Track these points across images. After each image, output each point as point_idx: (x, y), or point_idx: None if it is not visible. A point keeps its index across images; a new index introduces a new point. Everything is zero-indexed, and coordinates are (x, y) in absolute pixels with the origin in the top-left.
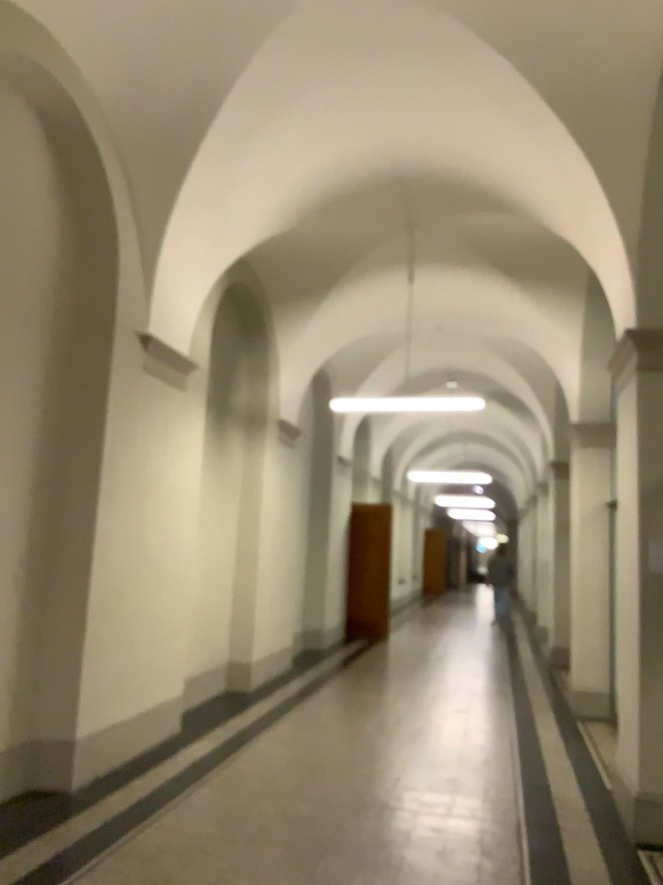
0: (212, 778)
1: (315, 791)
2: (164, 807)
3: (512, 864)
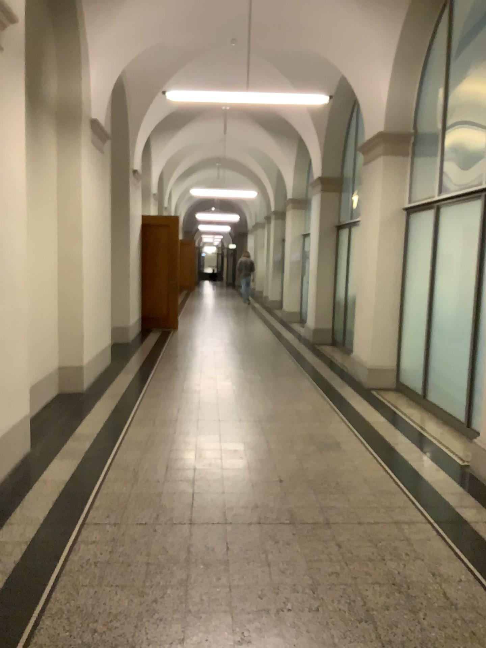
0: (94, 514)
1: (216, 515)
2: (53, 576)
3: (475, 586)
